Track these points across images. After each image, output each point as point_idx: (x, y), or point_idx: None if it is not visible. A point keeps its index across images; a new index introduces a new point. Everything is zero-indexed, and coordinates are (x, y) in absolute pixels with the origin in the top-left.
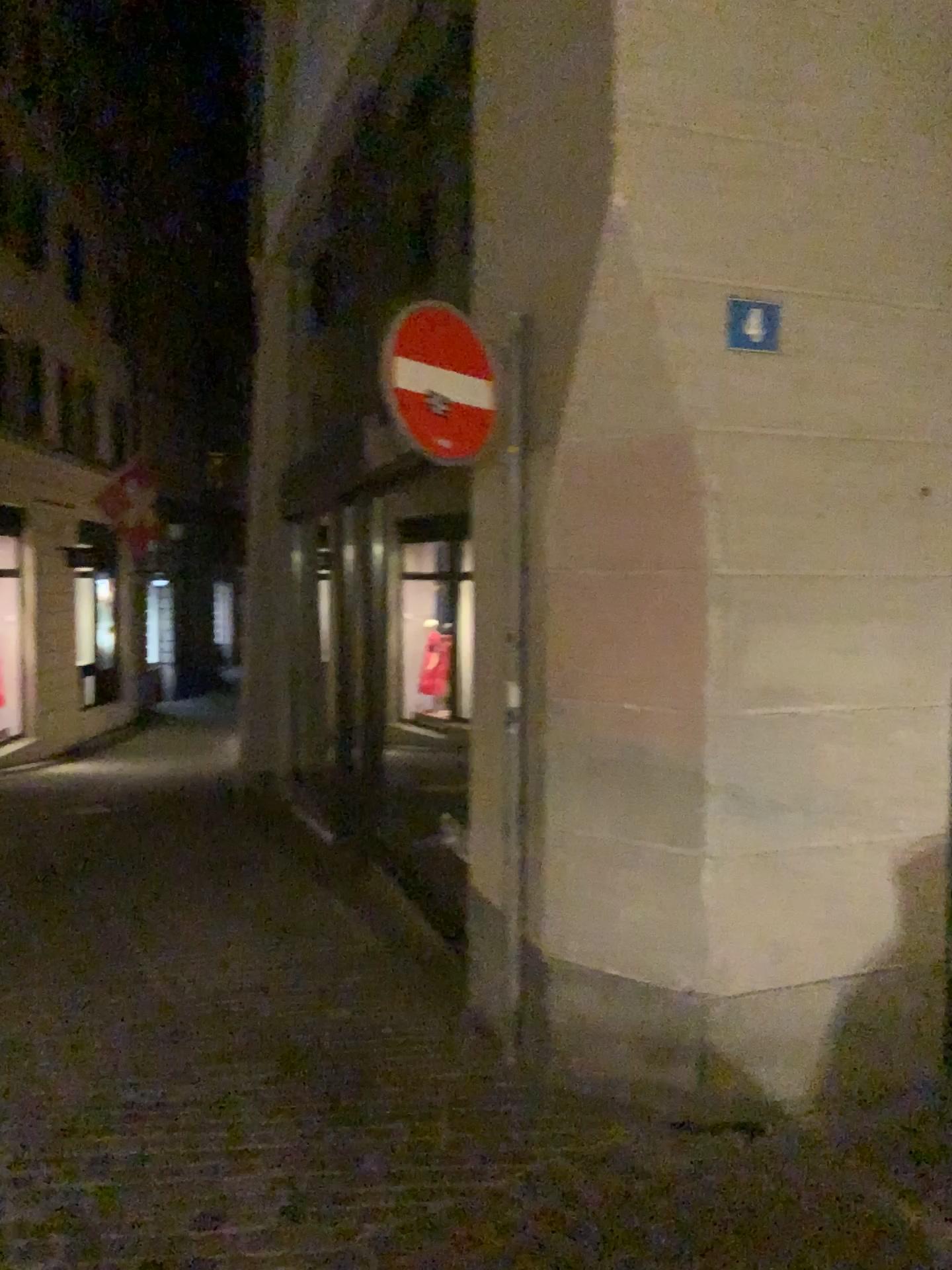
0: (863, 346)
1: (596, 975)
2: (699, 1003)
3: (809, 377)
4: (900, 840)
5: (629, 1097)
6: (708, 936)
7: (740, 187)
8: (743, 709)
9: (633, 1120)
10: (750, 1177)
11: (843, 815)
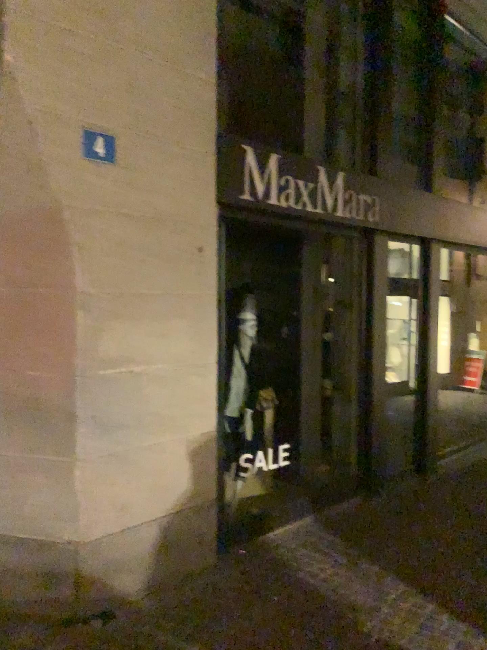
0: (167, 166)
1: (13, 539)
2: (77, 546)
3: (136, 180)
4: (192, 437)
5: (34, 611)
6: (81, 506)
7: (93, 65)
8: (101, 371)
9: (34, 626)
10: (100, 649)
11: (161, 426)
